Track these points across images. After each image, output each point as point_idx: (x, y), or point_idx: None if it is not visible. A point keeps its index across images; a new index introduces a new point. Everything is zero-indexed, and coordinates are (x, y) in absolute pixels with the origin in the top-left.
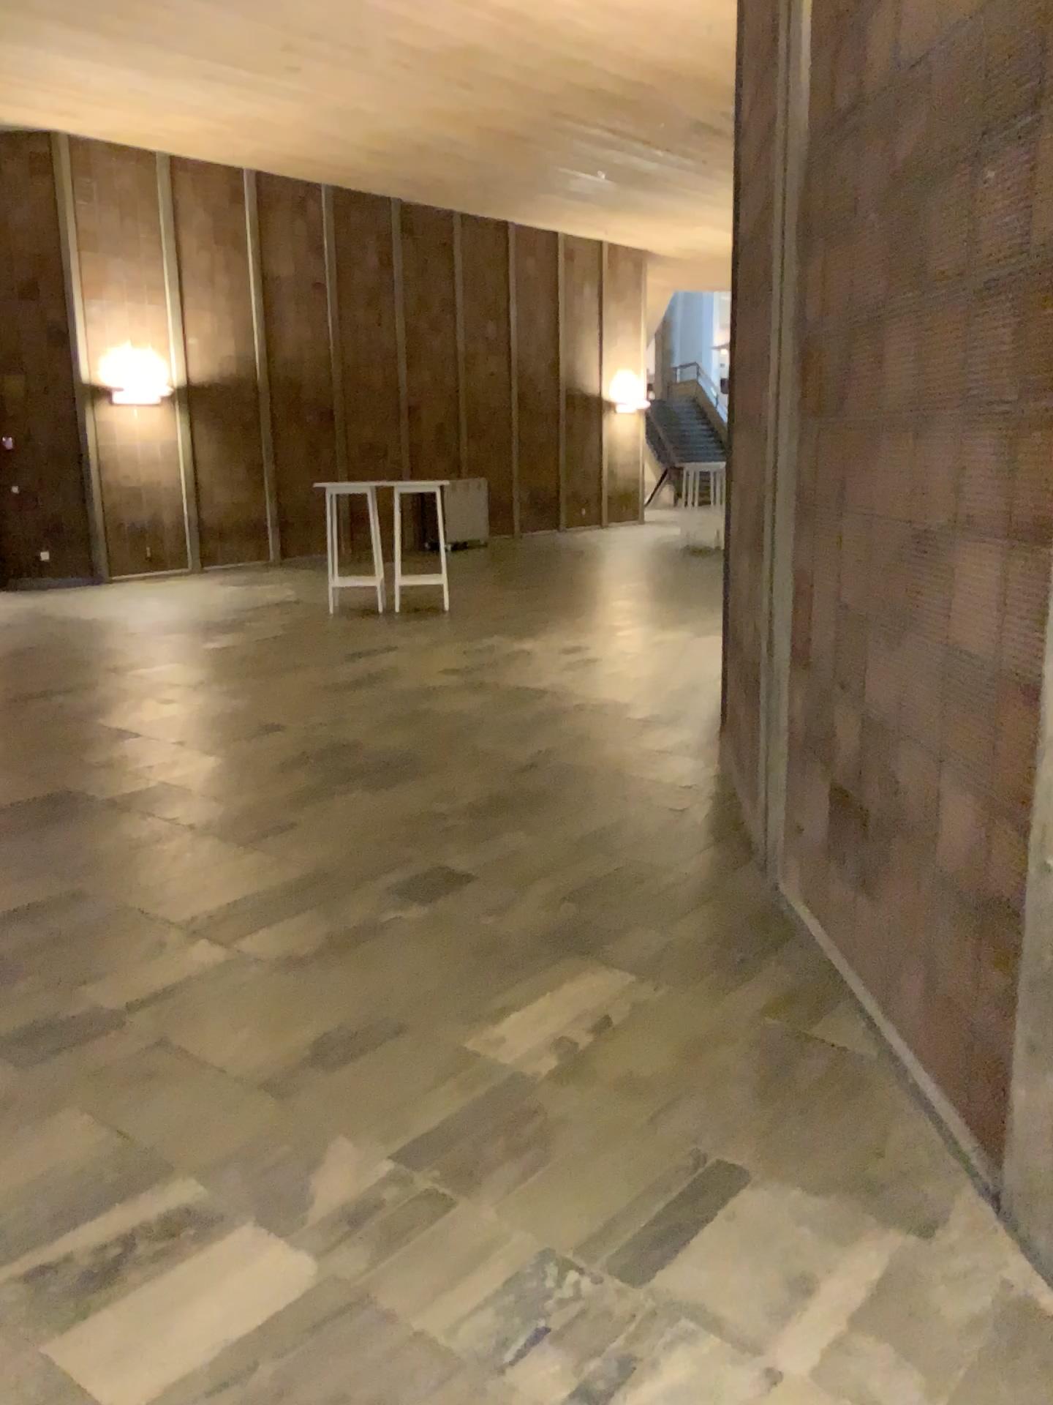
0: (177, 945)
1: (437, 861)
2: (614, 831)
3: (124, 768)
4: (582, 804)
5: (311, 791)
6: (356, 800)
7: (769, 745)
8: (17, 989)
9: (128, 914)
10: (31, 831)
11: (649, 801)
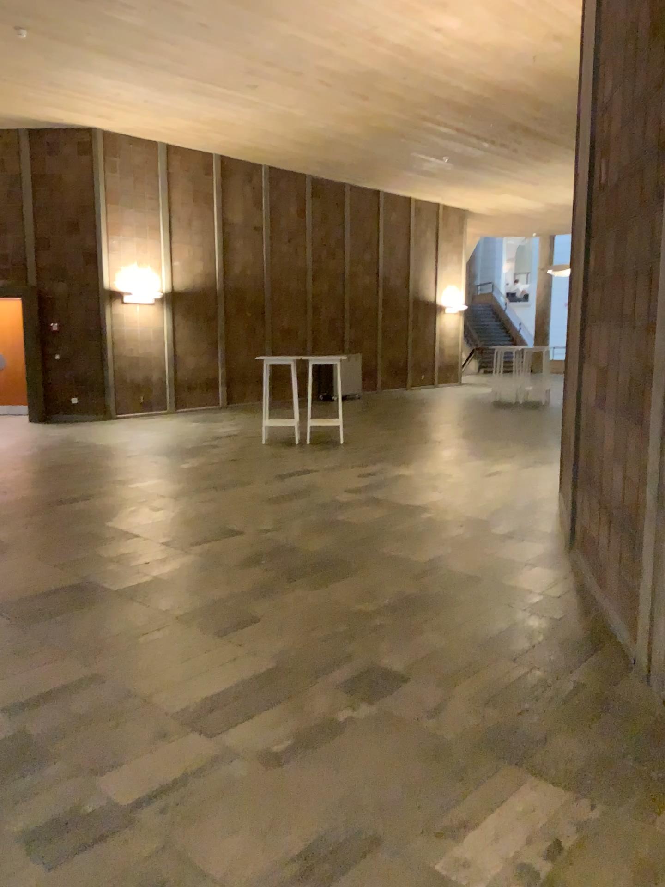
0: (172, 730)
1: (370, 656)
2: (503, 632)
3: (128, 563)
4: (472, 607)
5: (266, 588)
6: (300, 597)
7: (641, 576)
8: (45, 770)
9: (133, 696)
10: (60, 614)
11: (524, 606)
